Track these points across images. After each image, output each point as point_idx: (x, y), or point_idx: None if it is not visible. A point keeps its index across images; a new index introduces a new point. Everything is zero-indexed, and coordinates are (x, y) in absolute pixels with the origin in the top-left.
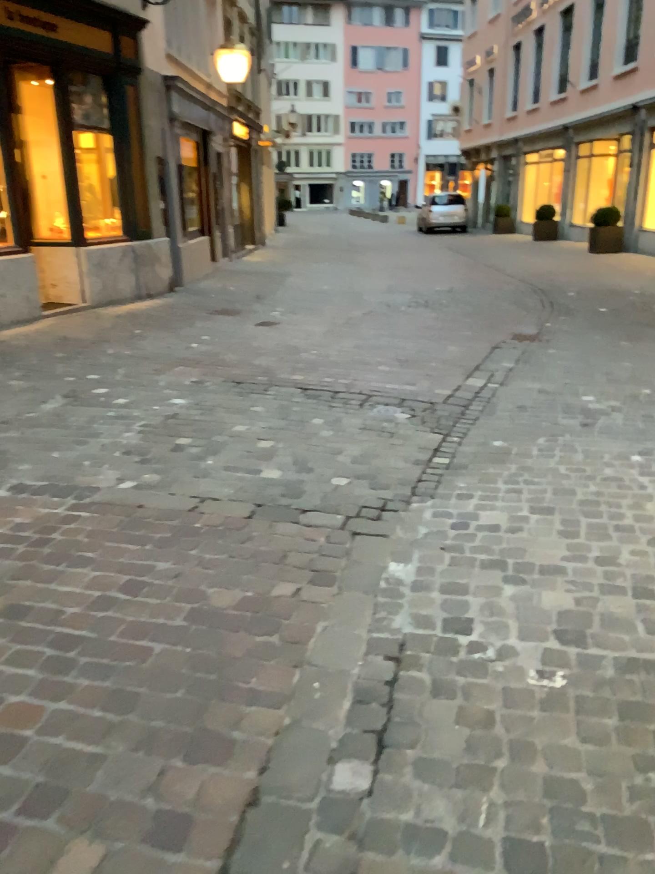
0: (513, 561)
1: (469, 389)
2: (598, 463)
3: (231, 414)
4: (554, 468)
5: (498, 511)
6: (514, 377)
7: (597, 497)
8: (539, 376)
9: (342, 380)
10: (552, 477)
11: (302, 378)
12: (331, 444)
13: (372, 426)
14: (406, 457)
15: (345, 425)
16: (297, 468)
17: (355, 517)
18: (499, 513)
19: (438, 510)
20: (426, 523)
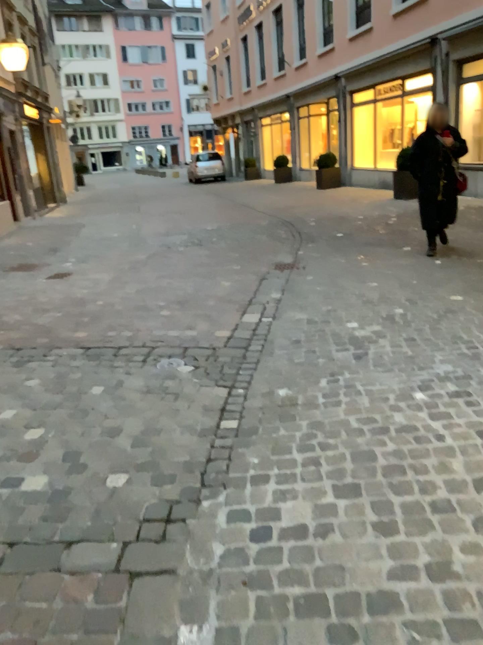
0: (332, 595)
1: (245, 327)
2: (385, 408)
3: (3, 395)
4: (345, 422)
5: (299, 499)
6: (283, 309)
7: (399, 460)
8: (305, 306)
9: (124, 334)
10: (345, 434)
11: (85, 337)
12: (109, 422)
13: (153, 388)
14: (190, 429)
15: (125, 391)
16: (67, 468)
17: (133, 542)
18: (301, 503)
19: (231, 509)
20: (218, 537)
